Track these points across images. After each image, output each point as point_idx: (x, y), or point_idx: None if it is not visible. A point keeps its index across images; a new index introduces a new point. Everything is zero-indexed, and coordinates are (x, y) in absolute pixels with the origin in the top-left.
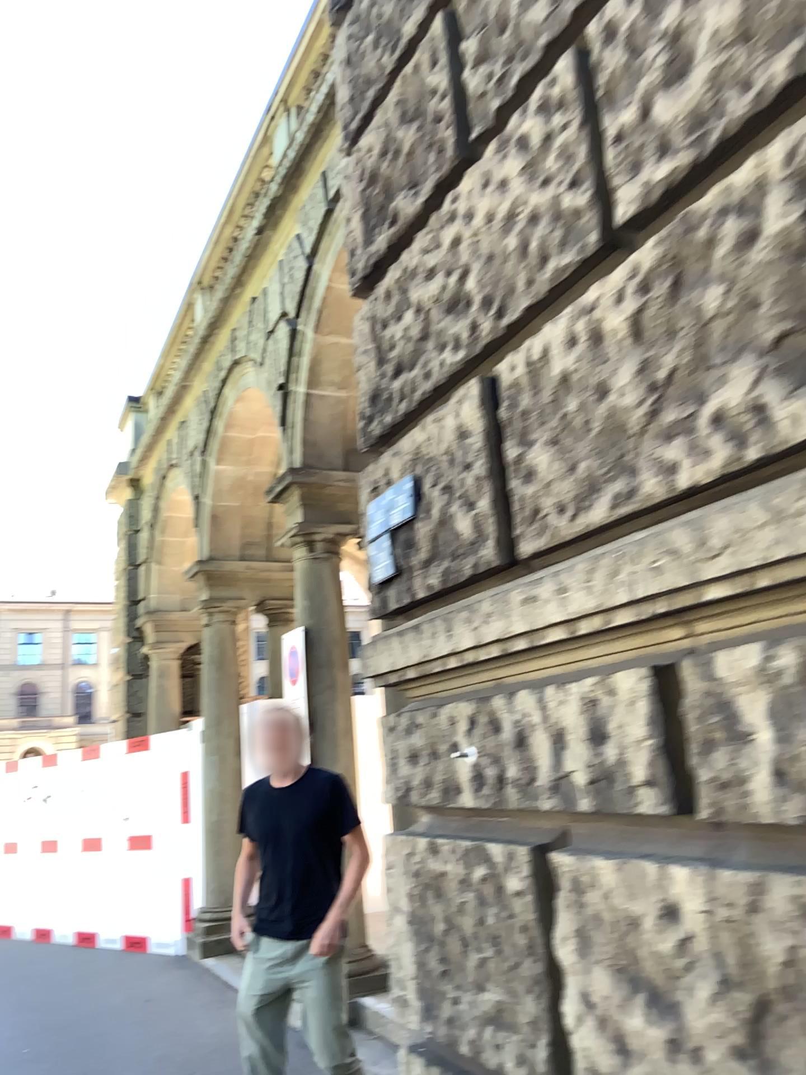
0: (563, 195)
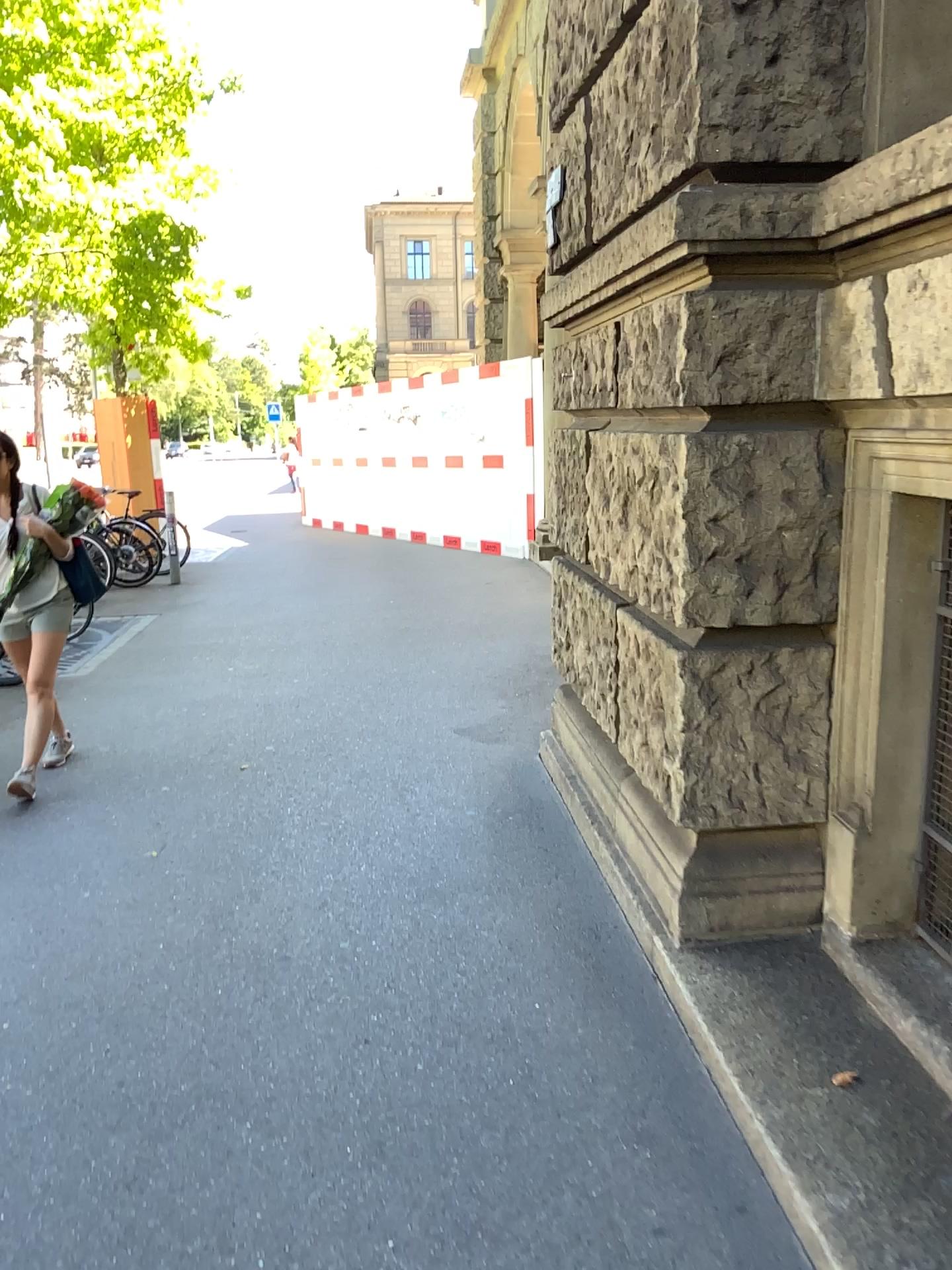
0: None
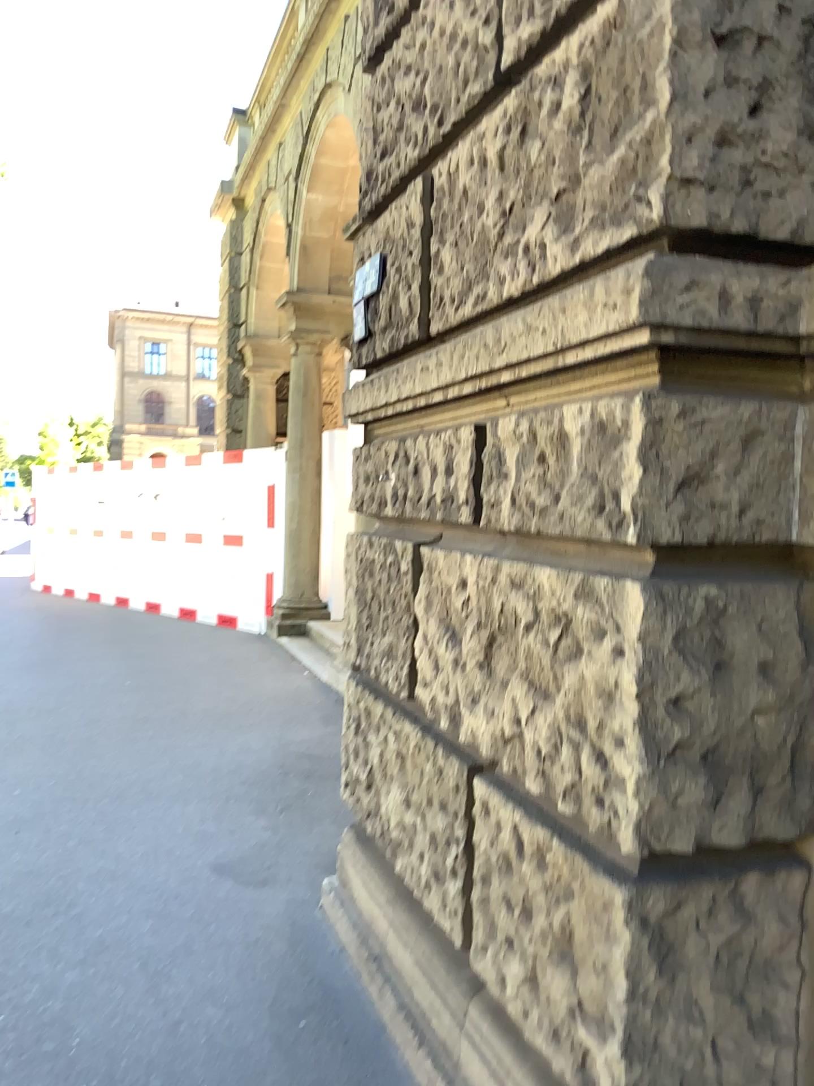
0: (480, 28)
